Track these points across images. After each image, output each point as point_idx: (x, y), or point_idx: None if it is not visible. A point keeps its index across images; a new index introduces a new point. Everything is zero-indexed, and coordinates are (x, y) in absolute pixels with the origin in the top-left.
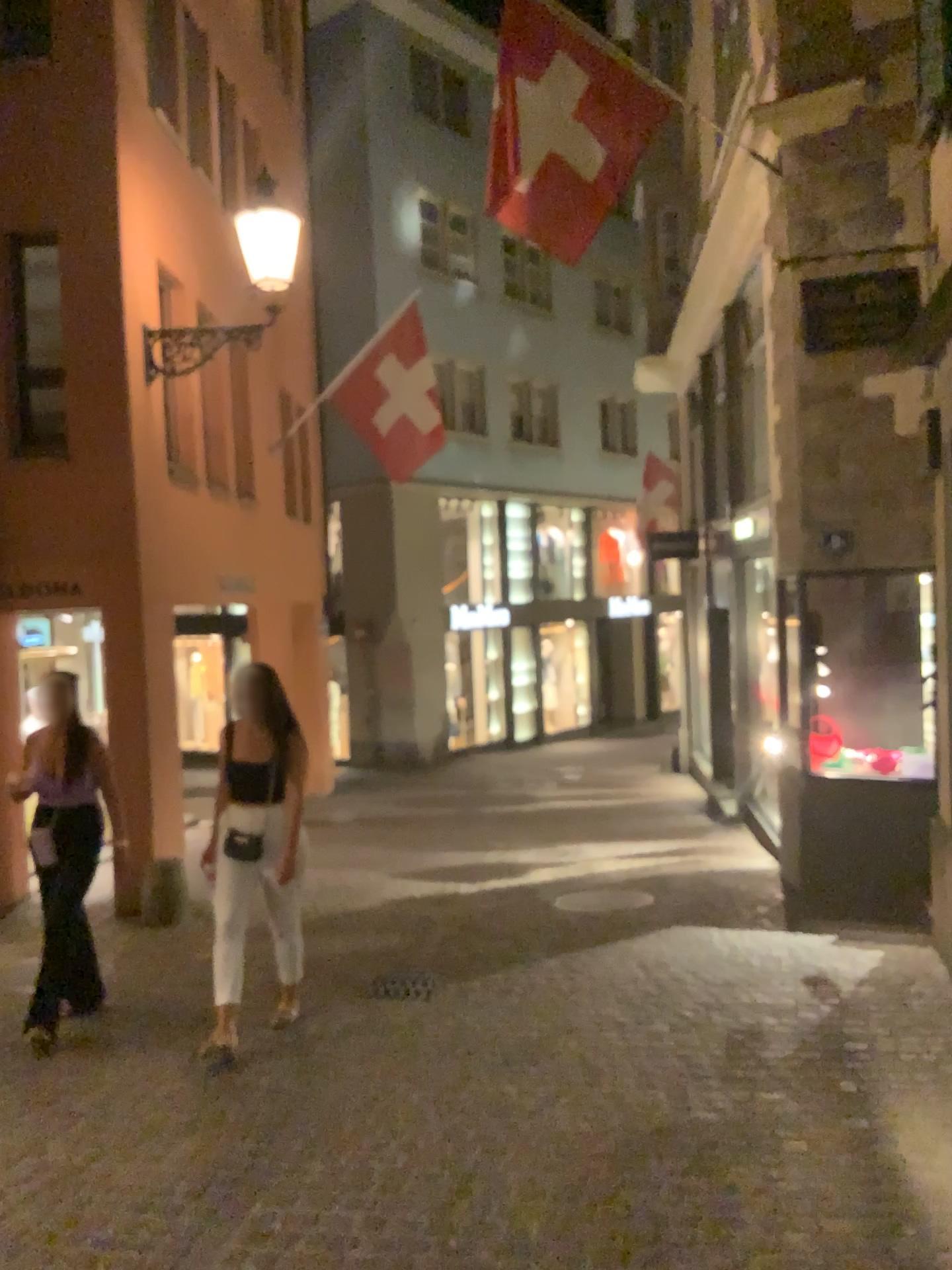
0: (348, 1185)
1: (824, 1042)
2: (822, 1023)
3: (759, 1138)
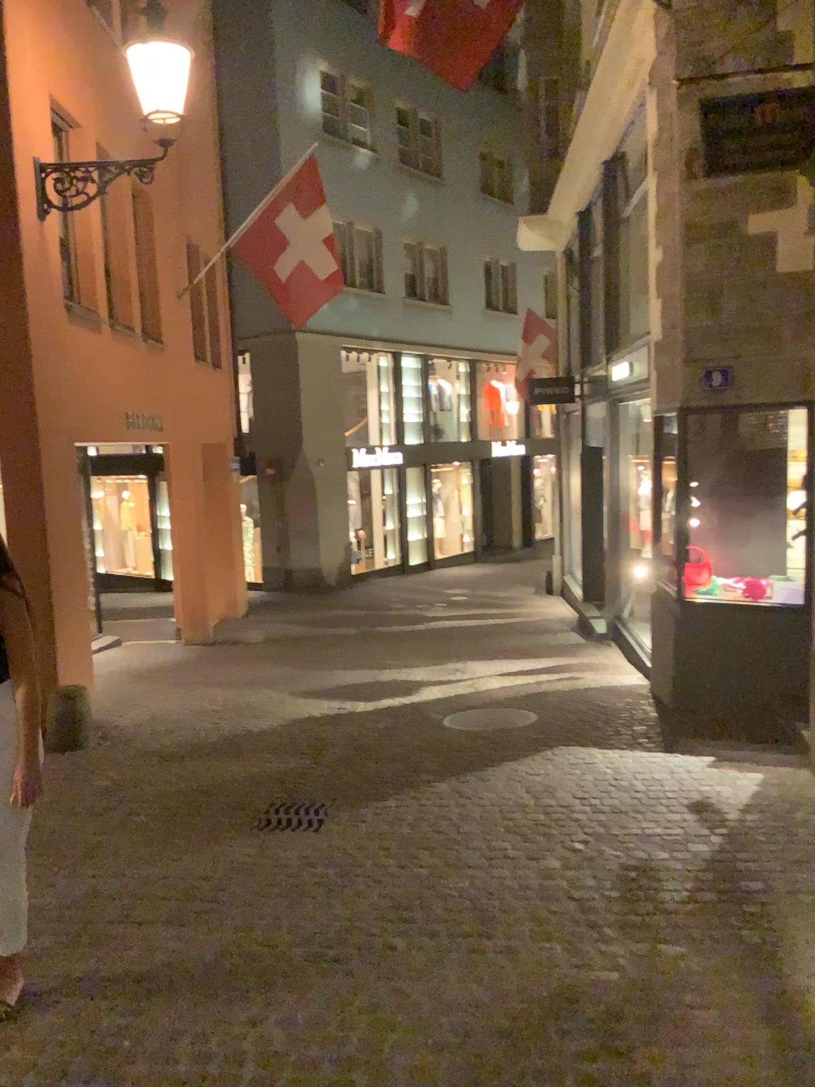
0: (214, 1081)
1: (721, 886)
2: (717, 862)
3: (666, 1010)
